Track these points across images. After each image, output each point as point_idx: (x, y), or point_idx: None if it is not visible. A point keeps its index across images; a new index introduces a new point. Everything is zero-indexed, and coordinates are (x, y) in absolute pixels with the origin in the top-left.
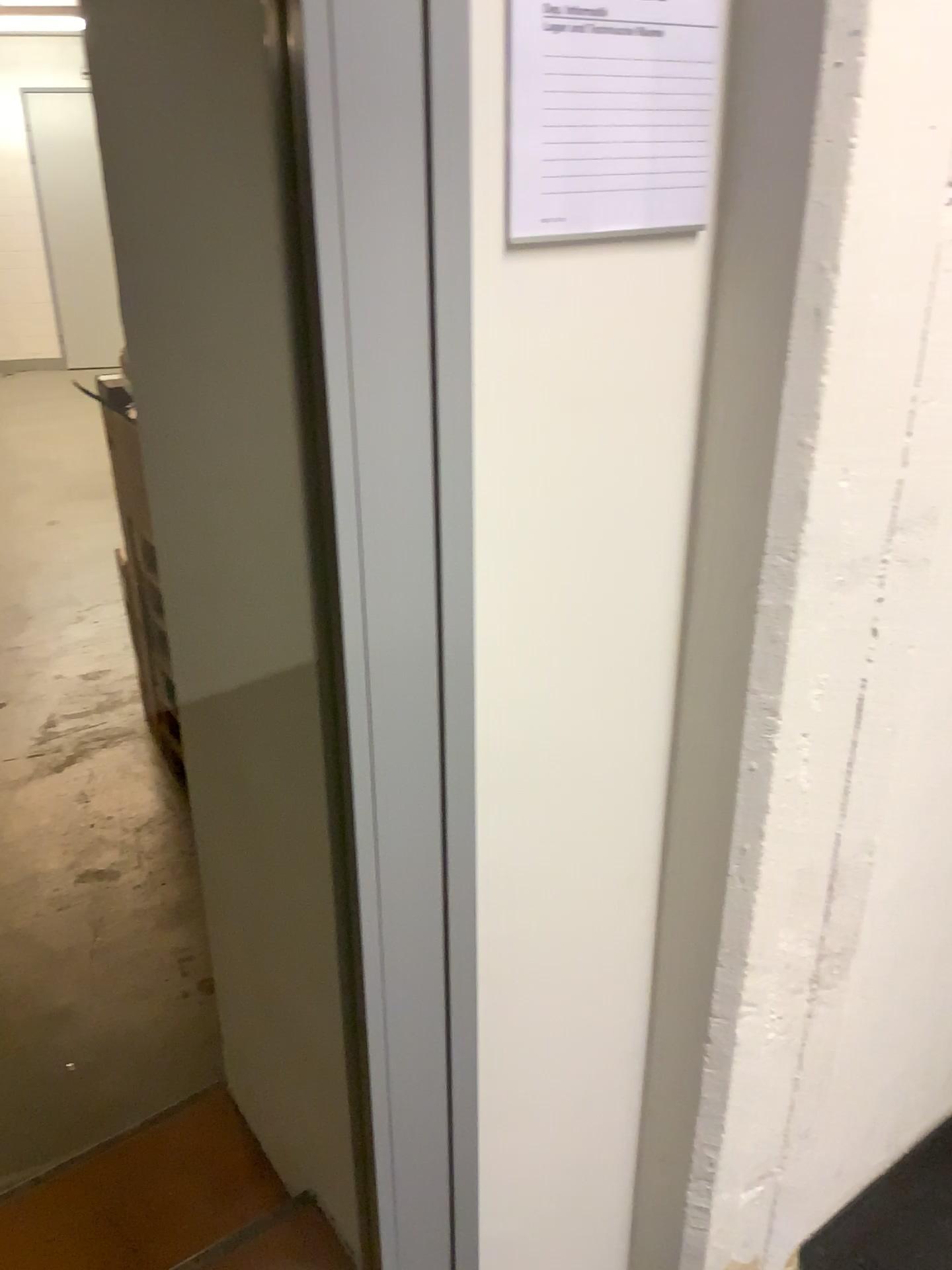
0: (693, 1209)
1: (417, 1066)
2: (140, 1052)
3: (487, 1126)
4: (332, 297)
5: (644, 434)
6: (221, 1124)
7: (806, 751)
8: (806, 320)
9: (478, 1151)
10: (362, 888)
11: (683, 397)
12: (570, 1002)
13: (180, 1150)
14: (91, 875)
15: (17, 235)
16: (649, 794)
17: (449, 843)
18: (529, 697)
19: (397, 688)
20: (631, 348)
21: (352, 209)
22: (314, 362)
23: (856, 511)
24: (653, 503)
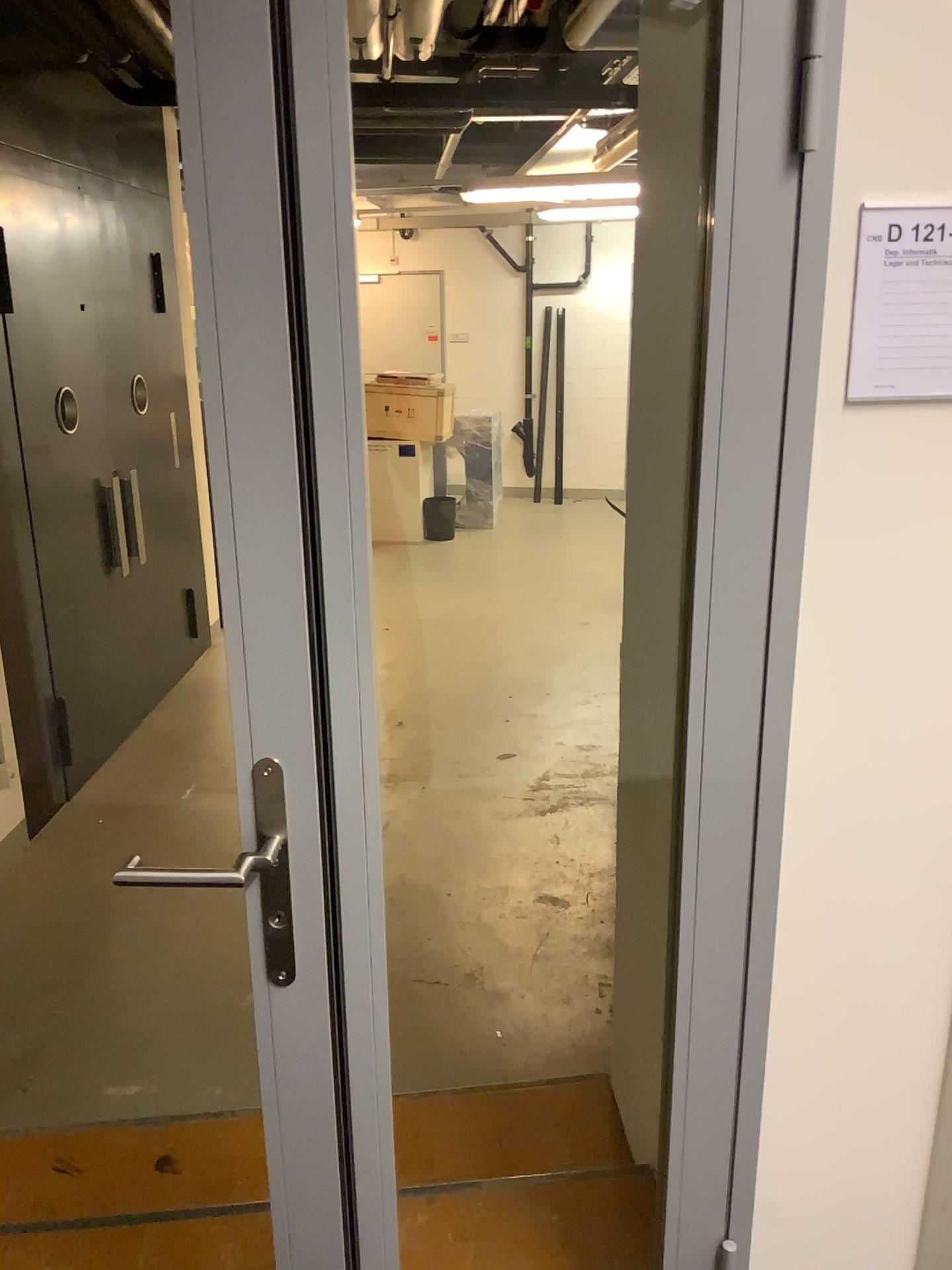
0: None
1: (719, 1005)
2: (553, 1042)
3: (779, 1096)
4: (712, 429)
5: None
6: (599, 1106)
7: None
8: None
9: (766, 1112)
10: (691, 842)
11: None
12: (866, 1013)
13: (564, 1112)
14: (548, 900)
15: (585, 383)
16: None
17: (763, 828)
18: (841, 731)
19: (732, 697)
20: None
21: (731, 376)
22: (698, 468)
23: None
24: None
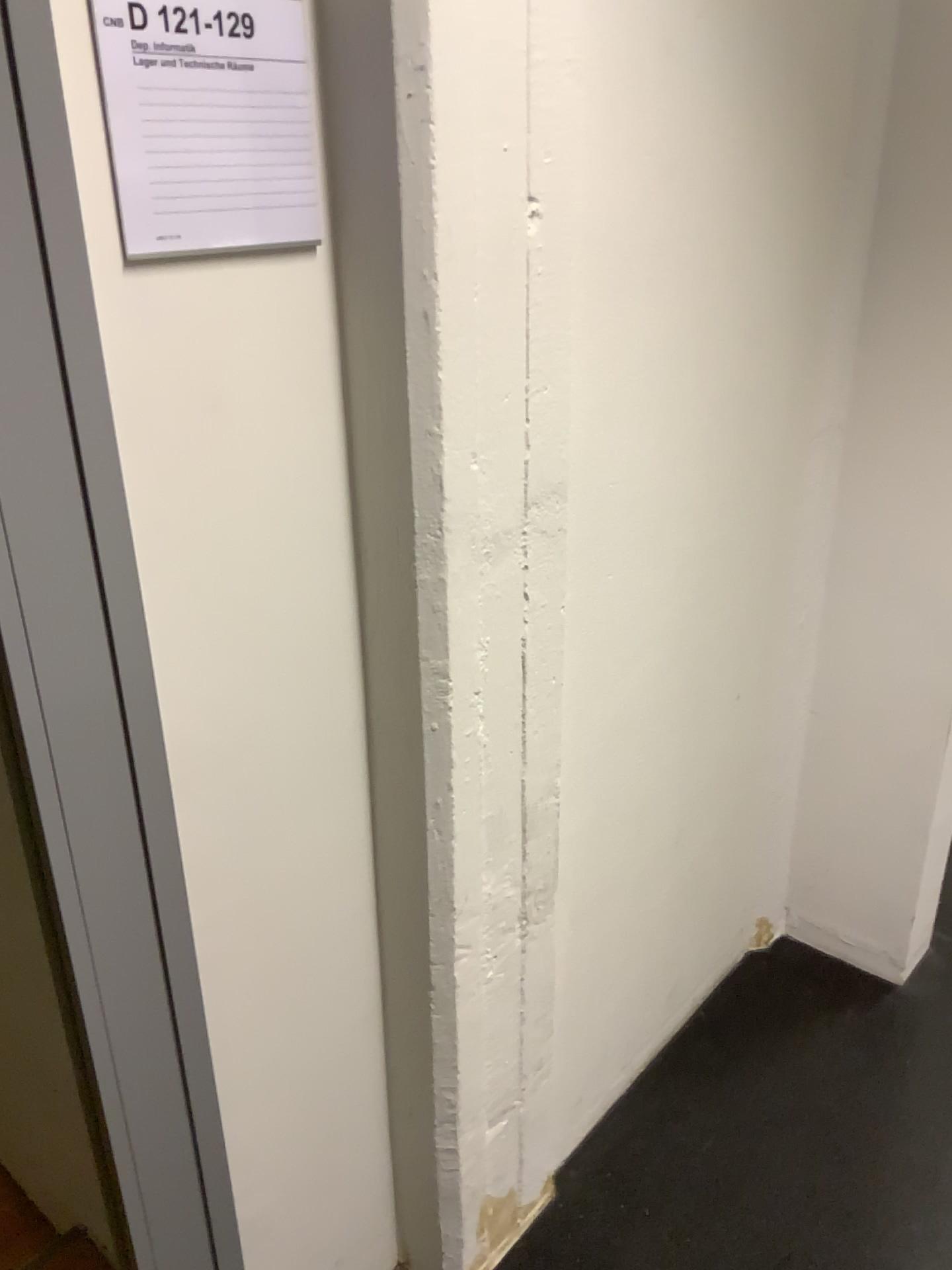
0: (444, 1151)
1: (146, 1058)
2: None
3: (231, 1108)
4: None
5: (291, 435)
6: None
7: (480, 708)
8: (415, 323)
9: (224, 1134)
10: (61, 889)
11: (322, 398)
12: (298, 975)
13: None
14: None
15: None
16: (347, 767)
17: (148, 835)
18: (210, 687)
19: (70, 690)
20: (264, 356)
21: None
22: None
23: (488, 489)
24: (309, 497)
